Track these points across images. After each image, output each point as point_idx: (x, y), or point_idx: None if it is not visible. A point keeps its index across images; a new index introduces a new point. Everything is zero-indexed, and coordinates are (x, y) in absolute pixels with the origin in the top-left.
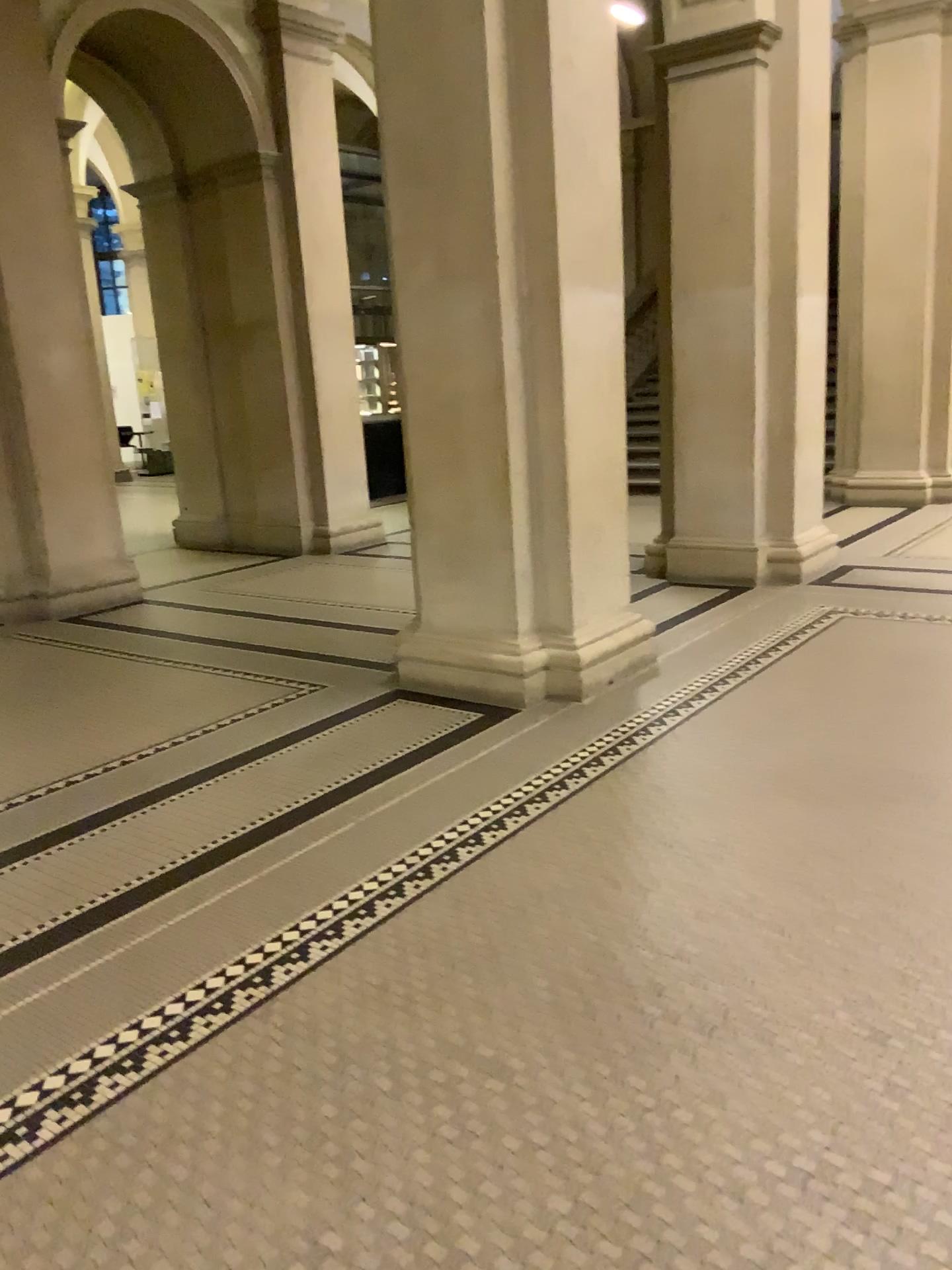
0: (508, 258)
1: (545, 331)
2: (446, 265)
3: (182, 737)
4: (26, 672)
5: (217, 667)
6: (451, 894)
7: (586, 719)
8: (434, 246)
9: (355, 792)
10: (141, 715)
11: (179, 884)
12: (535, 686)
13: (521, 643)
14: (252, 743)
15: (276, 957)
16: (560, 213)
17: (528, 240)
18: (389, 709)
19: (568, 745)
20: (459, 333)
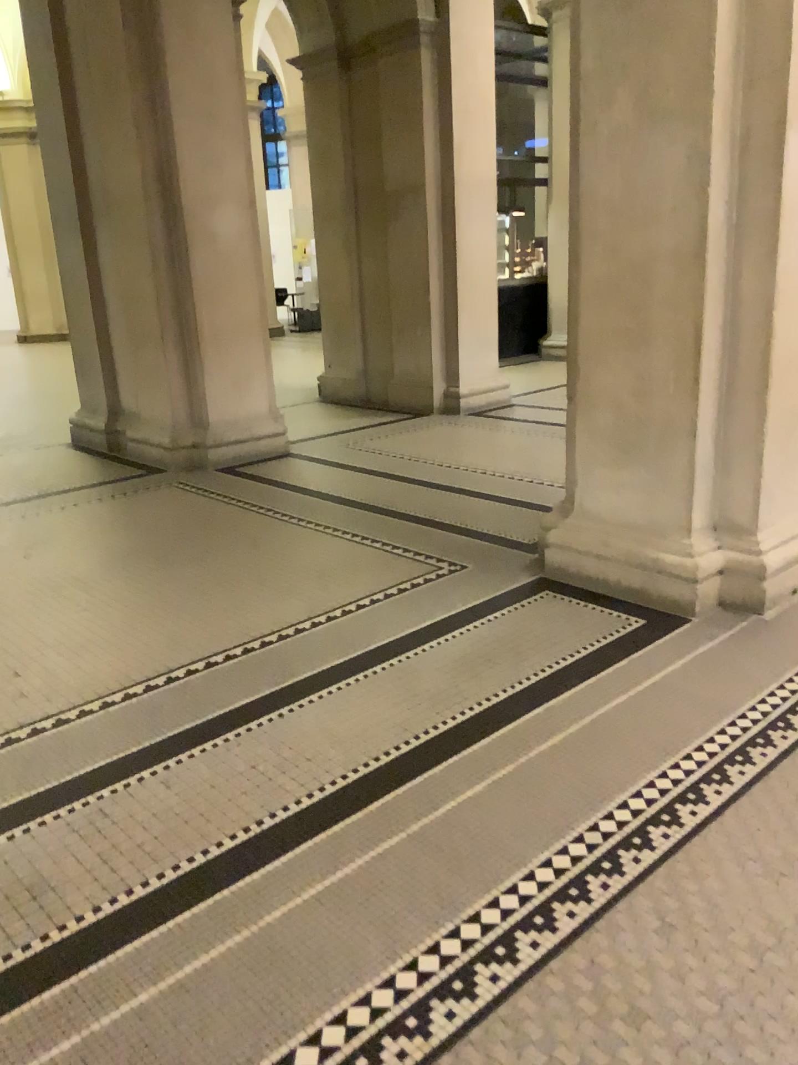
0: (722, 97)
1: (758, 186)
2: (643, 108)
3: (323, 619)
4: (179, 526)
5: (358, 535)
6: (653, 906)
7: (773, 642)
8: (630, 85)
9: (512, 717)
10: (283, 587)
11: (317, 834)
12: (705, 592)
13: (691, 543)
14: (395, 633)
15: (436, 985)
16: (793, 40)
17: (749, 74)
18: (539, 604)
19: (758, 677)
20: (652, 189)
